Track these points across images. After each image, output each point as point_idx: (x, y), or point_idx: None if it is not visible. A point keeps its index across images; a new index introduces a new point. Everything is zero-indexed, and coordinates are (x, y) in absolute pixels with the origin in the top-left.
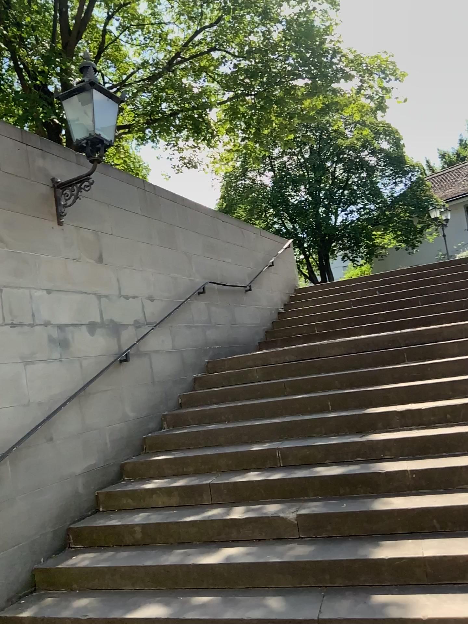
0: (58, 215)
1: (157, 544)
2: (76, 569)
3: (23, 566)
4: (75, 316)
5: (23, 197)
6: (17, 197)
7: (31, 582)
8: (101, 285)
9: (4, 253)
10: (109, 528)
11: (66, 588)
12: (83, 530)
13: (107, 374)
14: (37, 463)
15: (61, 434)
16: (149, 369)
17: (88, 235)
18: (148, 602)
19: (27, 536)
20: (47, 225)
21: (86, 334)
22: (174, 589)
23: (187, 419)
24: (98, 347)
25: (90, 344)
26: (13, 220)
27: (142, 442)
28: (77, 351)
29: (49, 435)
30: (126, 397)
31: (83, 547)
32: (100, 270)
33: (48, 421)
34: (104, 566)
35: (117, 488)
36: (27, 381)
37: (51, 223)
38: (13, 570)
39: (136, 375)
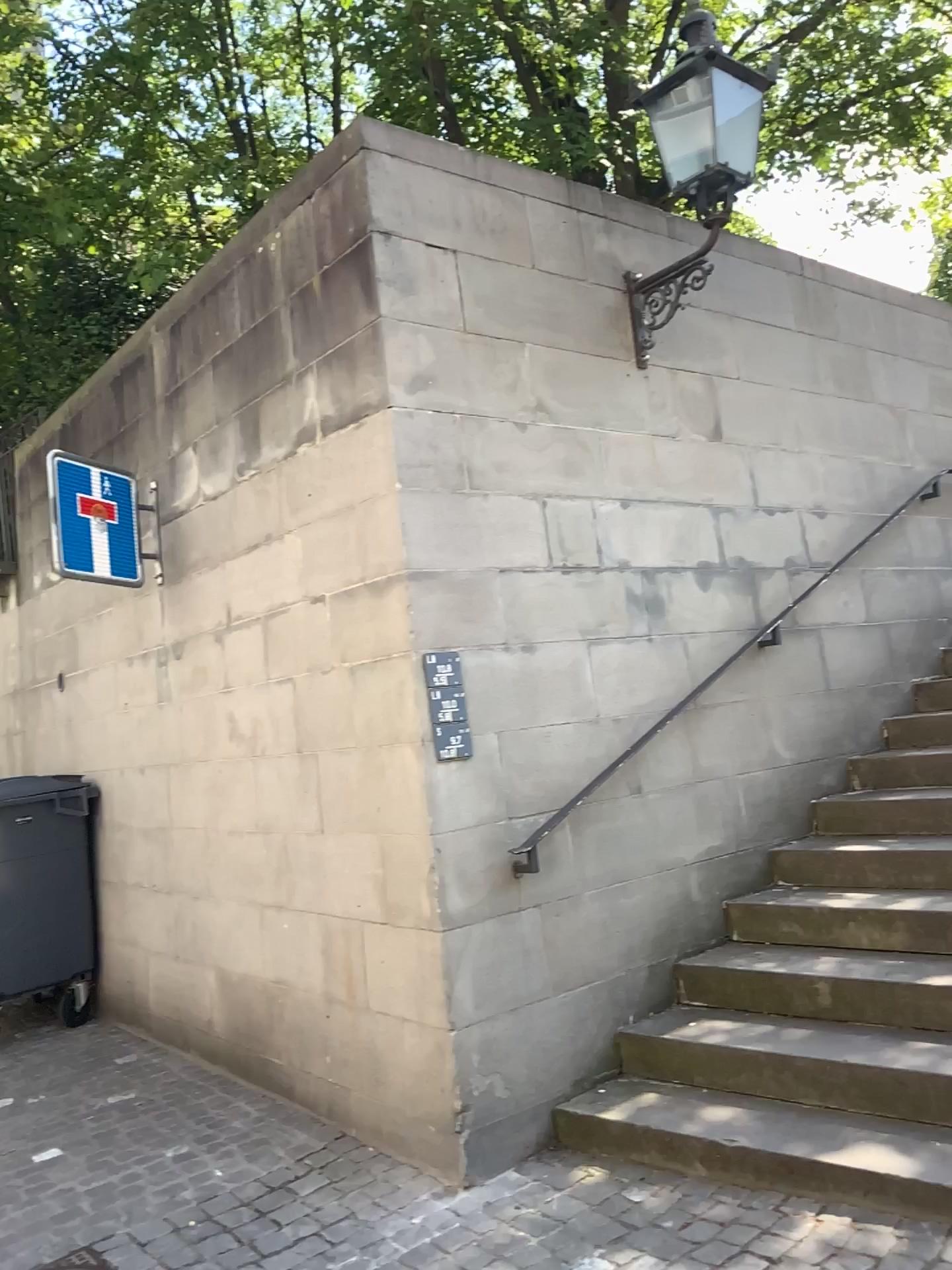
0: (637, 349)
1: (867, 1025)
2: (702, 1047)
3: (600, 1025)
4: (675, 550)
5: (574, 317)
6: (563, 319)
7: (615, 1057)
8: (721, 486)
9: (545, 431)
10: (760, 978)
11: (683, 1080)
12: (706, 975)
13: (737, 669)
14: (616, 834)
15: (657, 783)
16: (820, 661)
17: (694, 384)
18: (859, 1139)
19: (604, 969)
20: (617, 370)
21: (696, 588)
22: (916, 1123)
23: (909, 772)
24: (718, 613)
25: (703, 607)
26: (558, 365)
27: (811, 813)
28: (681, 622)
29: (636, 784)
30: (774, 718)
31: (709, 1006)
32: (718, 455)
33: (633, 758)
34: (759, 1051)
35: (768, 899)
36: (593, 677)
37: (624, 366)
38: (583, 1029)
39: (794, 673)
